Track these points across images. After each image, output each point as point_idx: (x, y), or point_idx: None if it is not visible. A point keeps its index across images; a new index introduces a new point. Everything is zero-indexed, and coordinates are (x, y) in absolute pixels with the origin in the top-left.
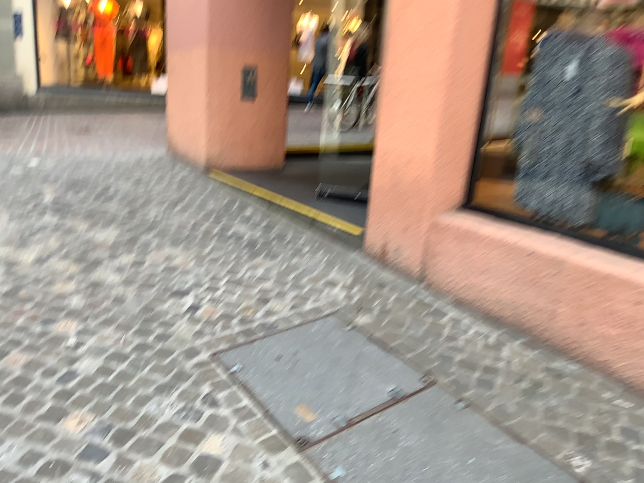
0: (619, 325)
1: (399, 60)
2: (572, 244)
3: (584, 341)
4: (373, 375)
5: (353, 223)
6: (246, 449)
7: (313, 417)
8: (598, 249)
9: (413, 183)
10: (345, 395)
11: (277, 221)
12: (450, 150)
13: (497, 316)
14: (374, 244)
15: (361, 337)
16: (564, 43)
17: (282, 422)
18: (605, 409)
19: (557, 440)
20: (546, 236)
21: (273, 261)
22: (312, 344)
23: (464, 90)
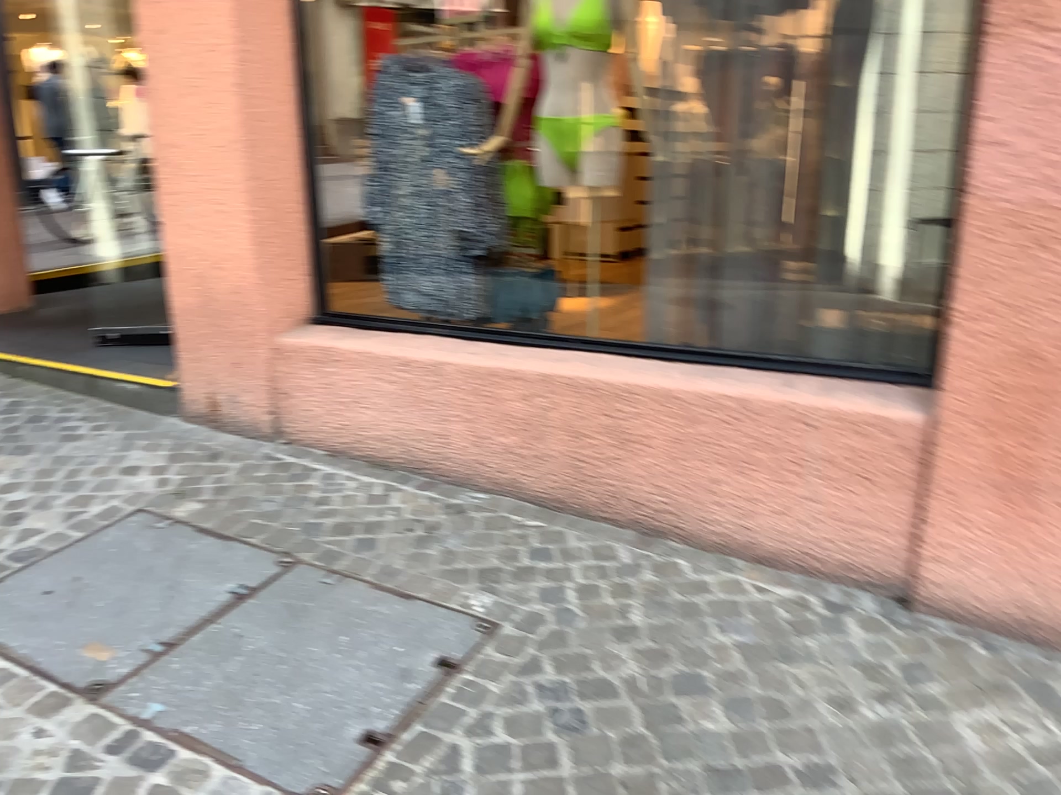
0: (517, 429)
1: (170, 113)
2: (451, 341)
3: (486, 459)
4: (204, 574)
5: (160, 374)
6: (2, 723)
7: (111, 650)
8: (481, 340)
9: (231, 295)
10: (161, 610)
11: (26, 394)
12: (274, 238)
13: (383, 458)
14: (195, 396)
15: (183, 529)
16: (400, 75)
17: (61, 670)
18: (513, 534)
19: (453, 583)
20: (422, 336)
21: (25, 456)
22: (104, 558)
23: (273, 150)
